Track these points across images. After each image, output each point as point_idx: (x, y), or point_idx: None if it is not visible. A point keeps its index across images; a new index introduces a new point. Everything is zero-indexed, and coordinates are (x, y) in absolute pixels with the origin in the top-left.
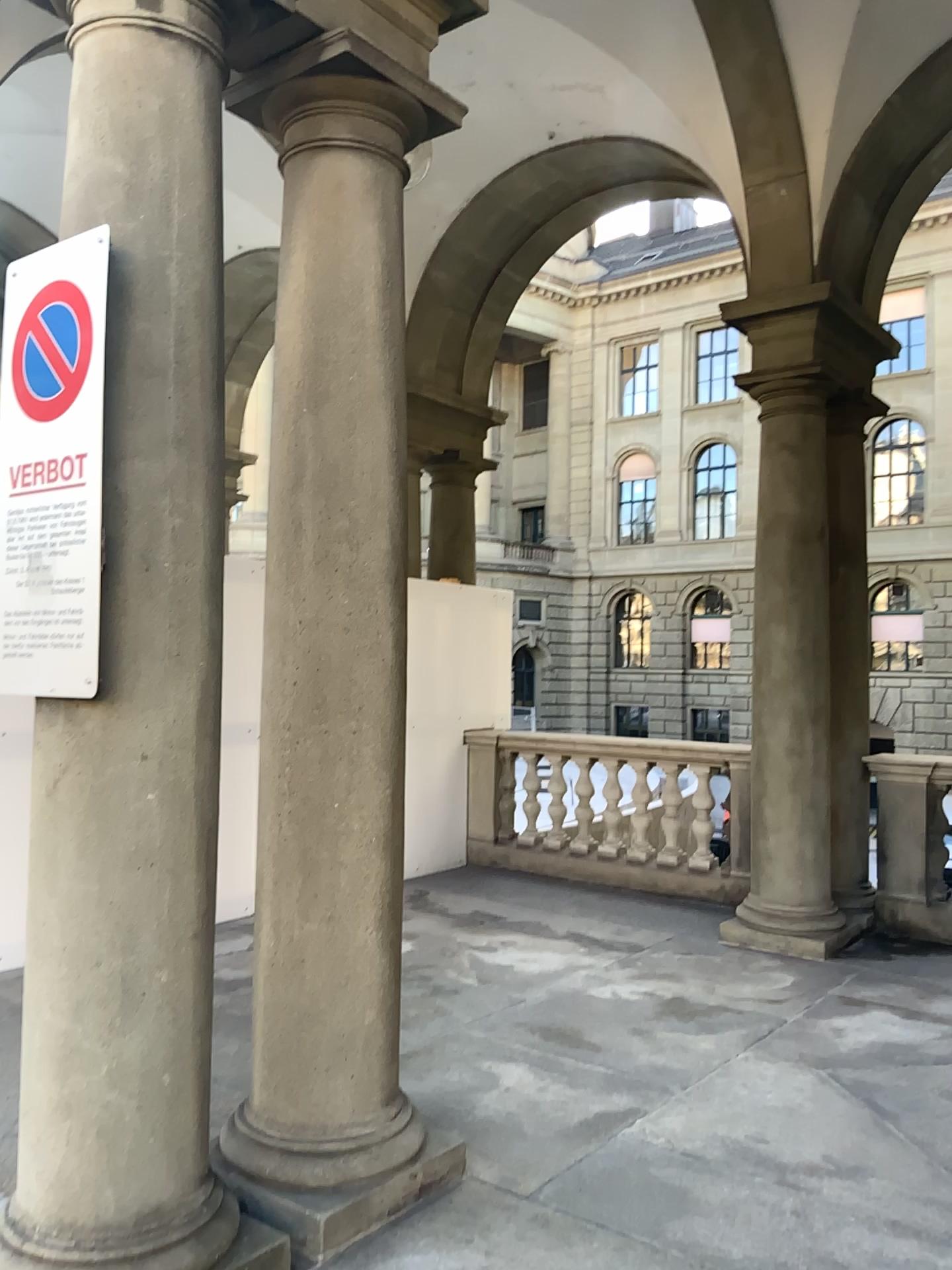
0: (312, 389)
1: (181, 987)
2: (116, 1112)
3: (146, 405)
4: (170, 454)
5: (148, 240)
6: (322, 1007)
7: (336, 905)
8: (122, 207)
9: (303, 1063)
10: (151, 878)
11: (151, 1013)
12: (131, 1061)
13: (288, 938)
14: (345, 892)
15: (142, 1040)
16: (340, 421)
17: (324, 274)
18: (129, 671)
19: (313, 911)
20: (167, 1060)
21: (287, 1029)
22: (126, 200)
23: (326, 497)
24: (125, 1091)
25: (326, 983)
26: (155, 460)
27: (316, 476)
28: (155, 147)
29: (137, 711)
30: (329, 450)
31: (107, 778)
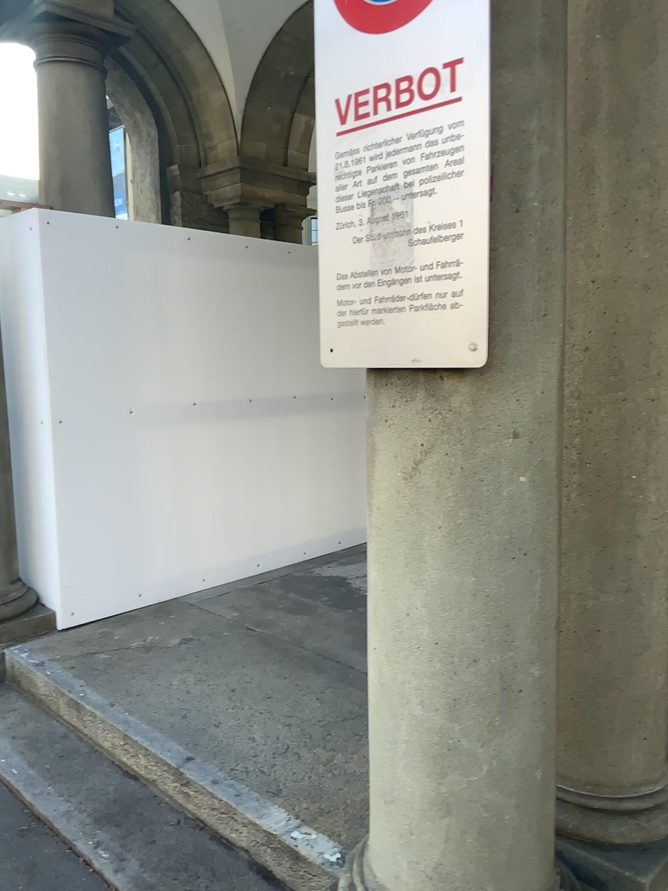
0: (603, 14)
1: (551, 681)
2: (497, 812)
3: None
4: (537, 63)
5: None
6: (618, 674)
7: (631, 575)
8: None
9: (595, 724)
10: (524, 569)
11: (526, 711)
12: (511, 761)
13: (578, 606)
14: (642, 563)
15: (519, 739)
16: (642, 46)
17: None
18: (498, 335)
19: (605, 581)
20: (541, 757)
21: (578, 692)
22: None
23: (622, 139)
24: (506, 791)
25: (621, 651)
26: (522, 71)
27: (609, 116)
28: None
29: (508, 382)
30: (627, 83)
31: (479, 460)
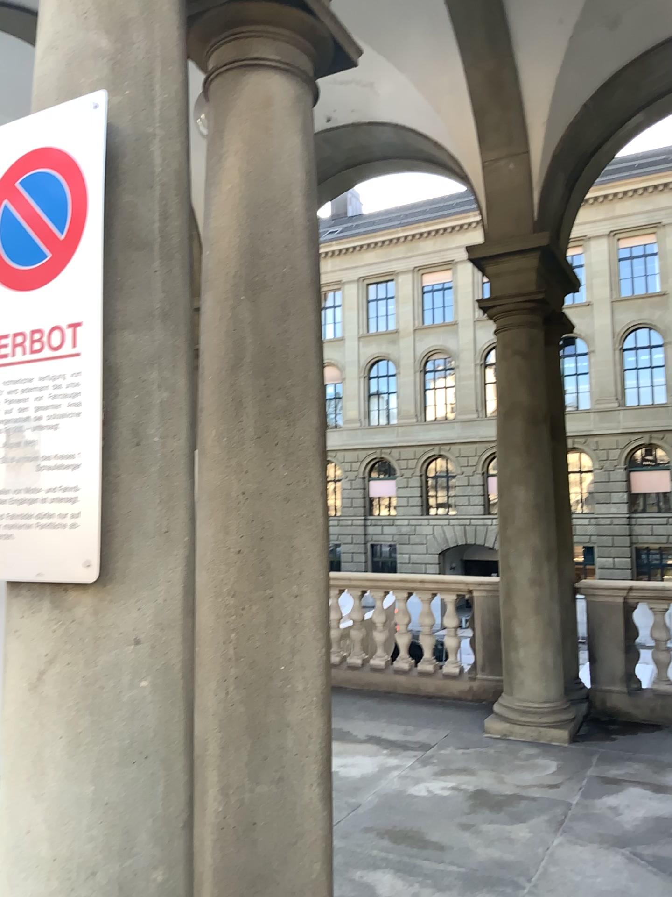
0: (248, 280)
1: (175, 885)
2: None
3: (135, 277)
4: (157, 327)
5: (135, 115)
6: (274, 867)
7: (284, 764)
8: (107, 81)
9: None
10: (145, 771)
11: None
12: None
13: (237, 800)
14: (292, 751)
15: None
16: (277, 308)
17: (258, 176)
18: (120, 550)
19: (261, 772)
20: None
21: (239, 892)
22: (111, 75)
23: (264, 378)
24: None
25: (276, 843)
26: (144, 332)
27: (254, 358)
28: (139, 27)
29: (129, 593)
30: (267, 334)
31: (99, 668)
